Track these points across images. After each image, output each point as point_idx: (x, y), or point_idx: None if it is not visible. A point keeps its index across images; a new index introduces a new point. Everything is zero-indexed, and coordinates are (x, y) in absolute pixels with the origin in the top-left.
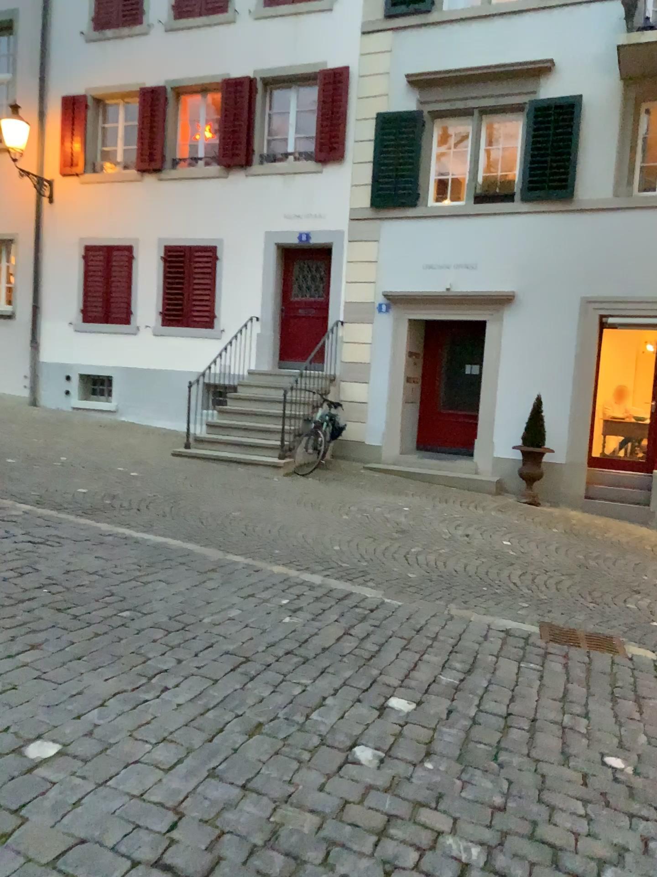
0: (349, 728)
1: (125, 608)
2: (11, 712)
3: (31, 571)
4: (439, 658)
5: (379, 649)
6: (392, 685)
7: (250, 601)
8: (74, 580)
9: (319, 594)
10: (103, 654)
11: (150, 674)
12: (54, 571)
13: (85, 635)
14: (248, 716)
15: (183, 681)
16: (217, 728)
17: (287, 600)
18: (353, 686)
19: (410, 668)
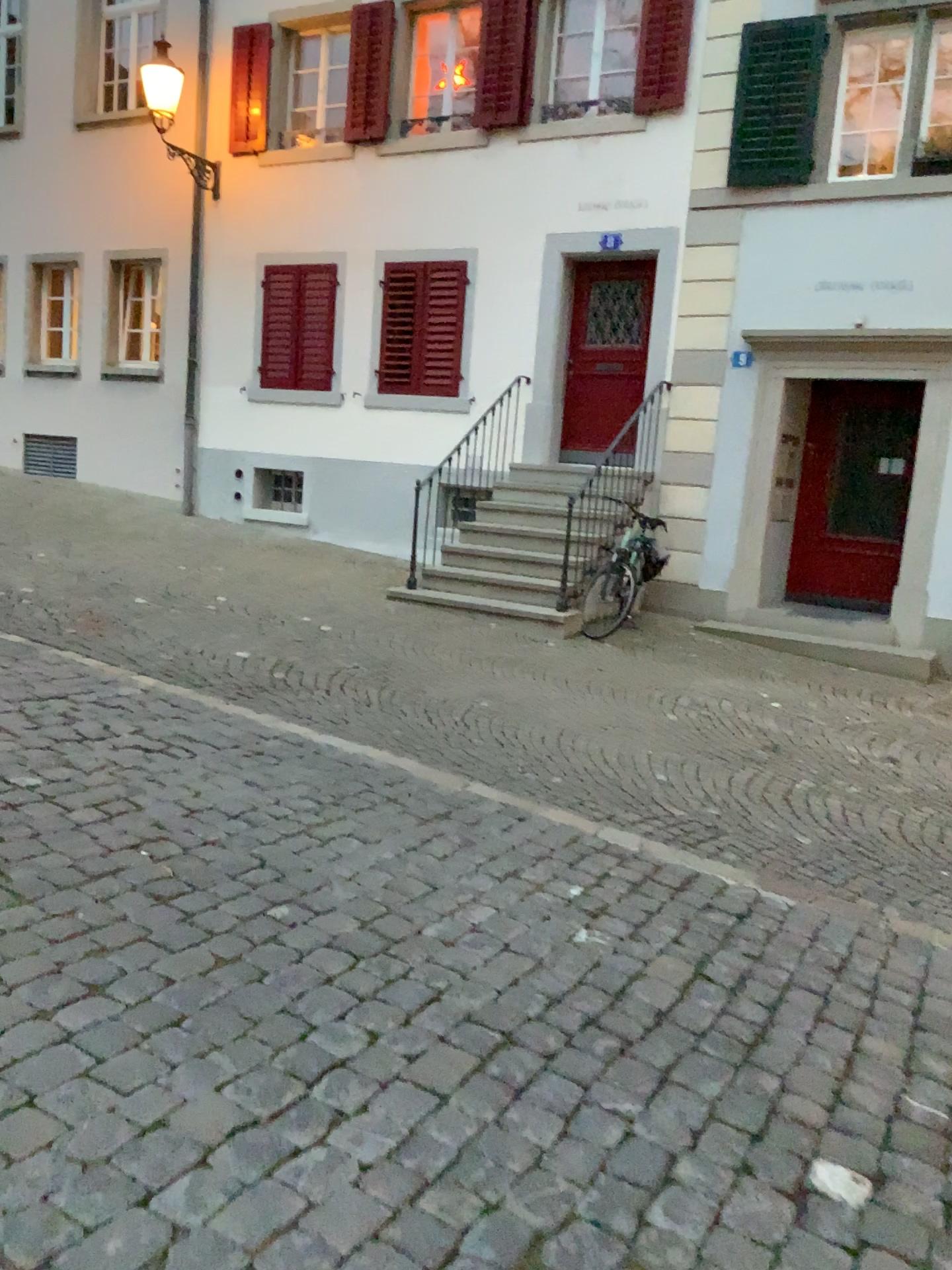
0: (738, 1264)
1: (281, 901)
2: (0, 1185)
3: (124, 813)
4: (894, 1047)
5: (769, 1017)
6: (814, 1126)
7: (514, 888)
8: (196, 835)
9: (639, 875)
10: (223, 1022)
11: (310, 1077)
12: (164, 814)
13: (195, 968)
14: (512, 1219)
15: (377, 1099)
16: (441, 1256)
17: (582, 889)
18: (732, 1125)
19: (842, 1076)
